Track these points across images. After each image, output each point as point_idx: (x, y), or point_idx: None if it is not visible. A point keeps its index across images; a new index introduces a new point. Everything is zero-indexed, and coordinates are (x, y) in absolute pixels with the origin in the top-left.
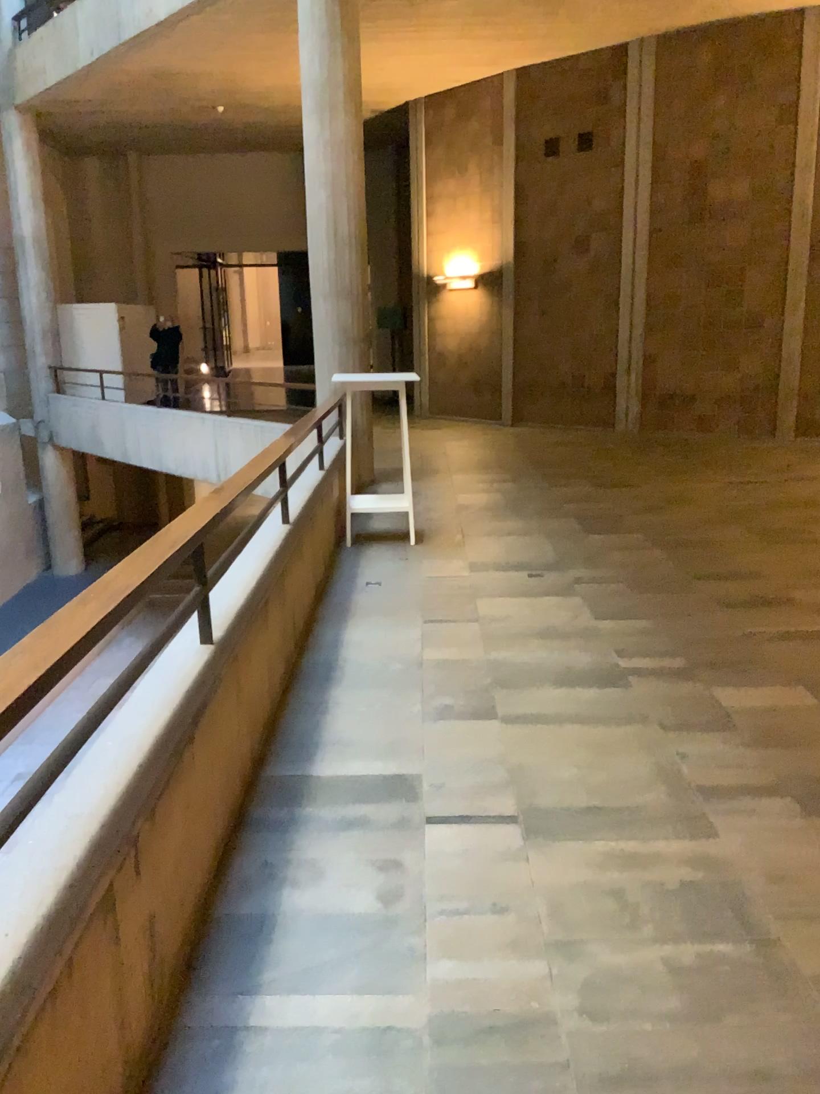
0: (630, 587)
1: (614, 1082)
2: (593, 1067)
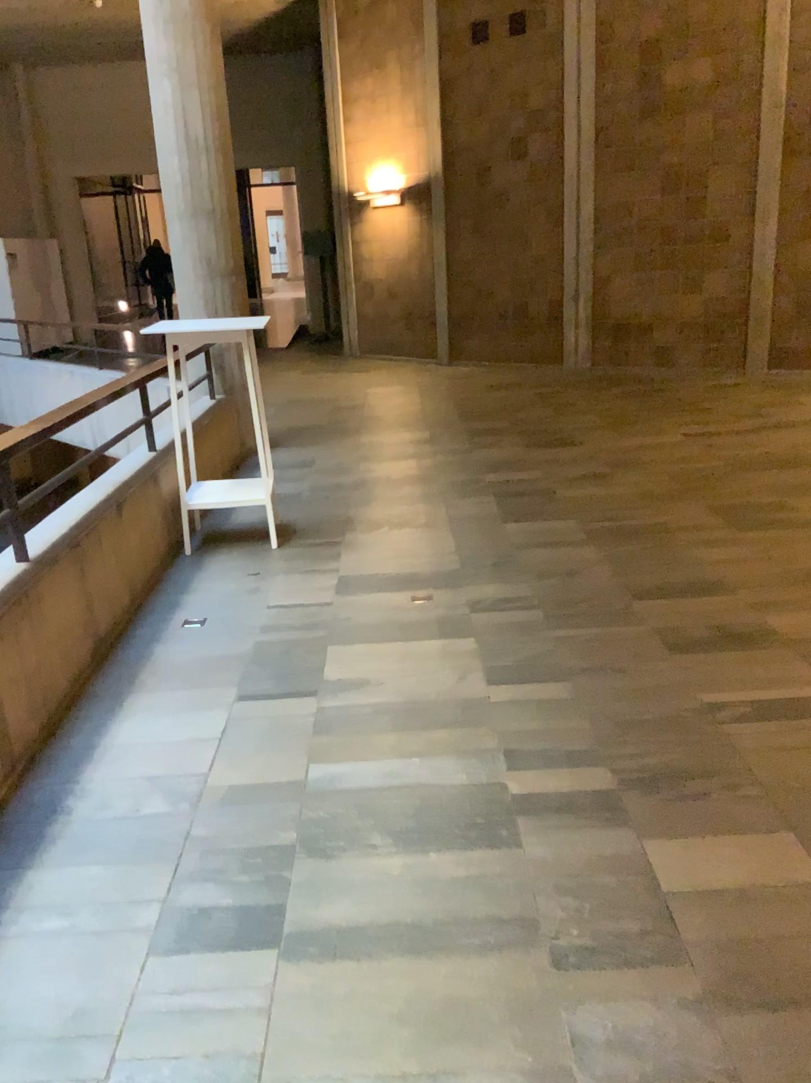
0: (546, 618)
1: None
2: None
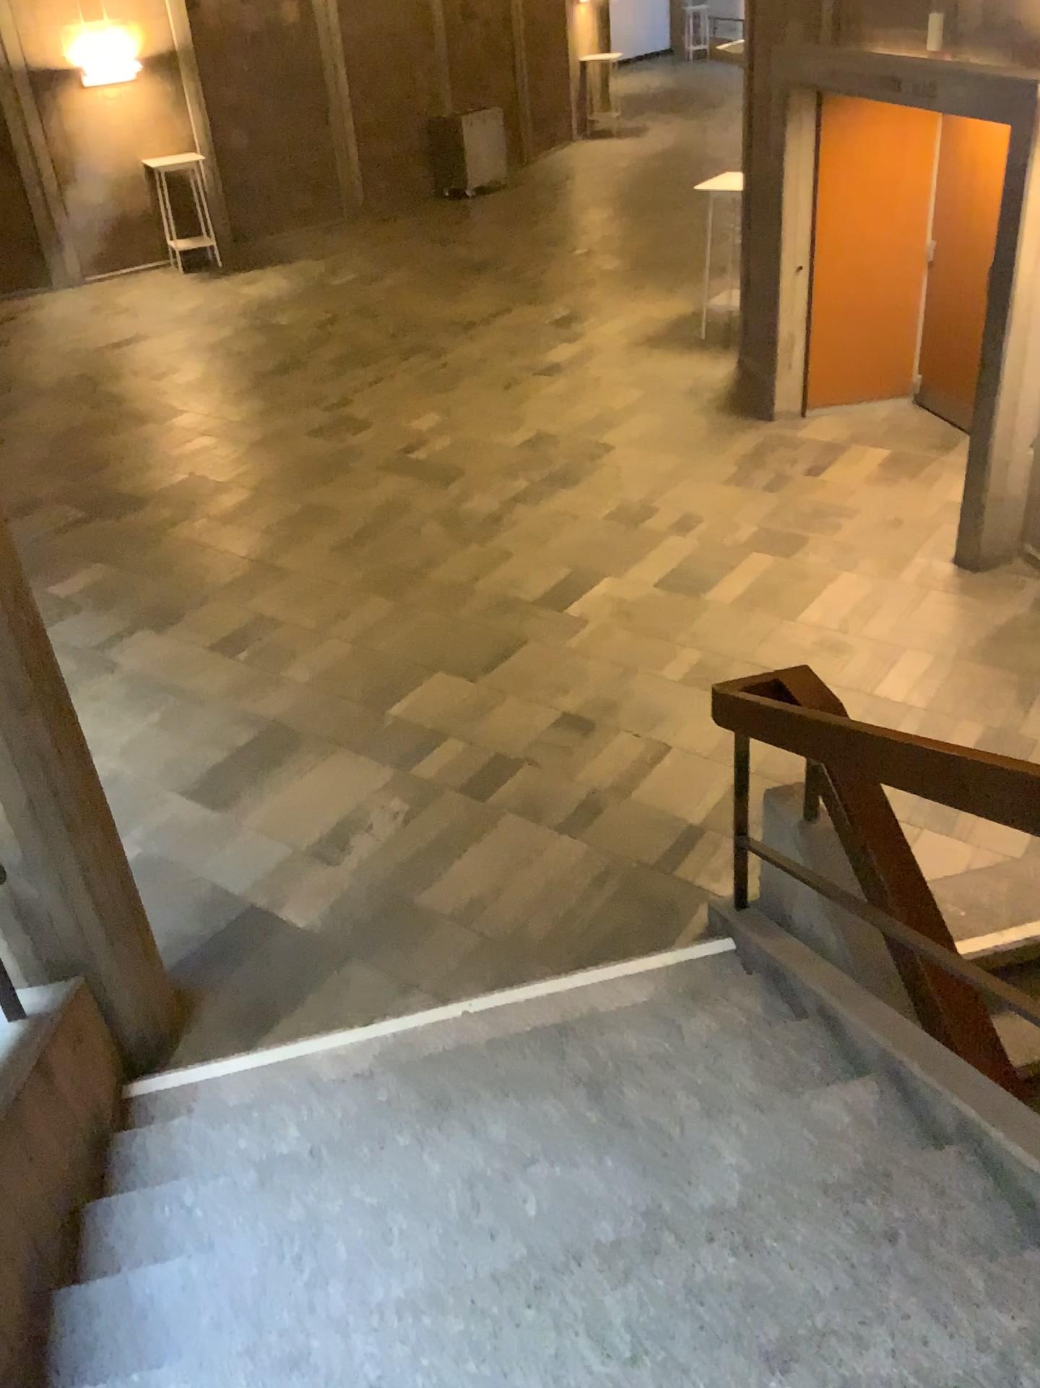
0: None
1: (156, 767)
2: (144, 769)
